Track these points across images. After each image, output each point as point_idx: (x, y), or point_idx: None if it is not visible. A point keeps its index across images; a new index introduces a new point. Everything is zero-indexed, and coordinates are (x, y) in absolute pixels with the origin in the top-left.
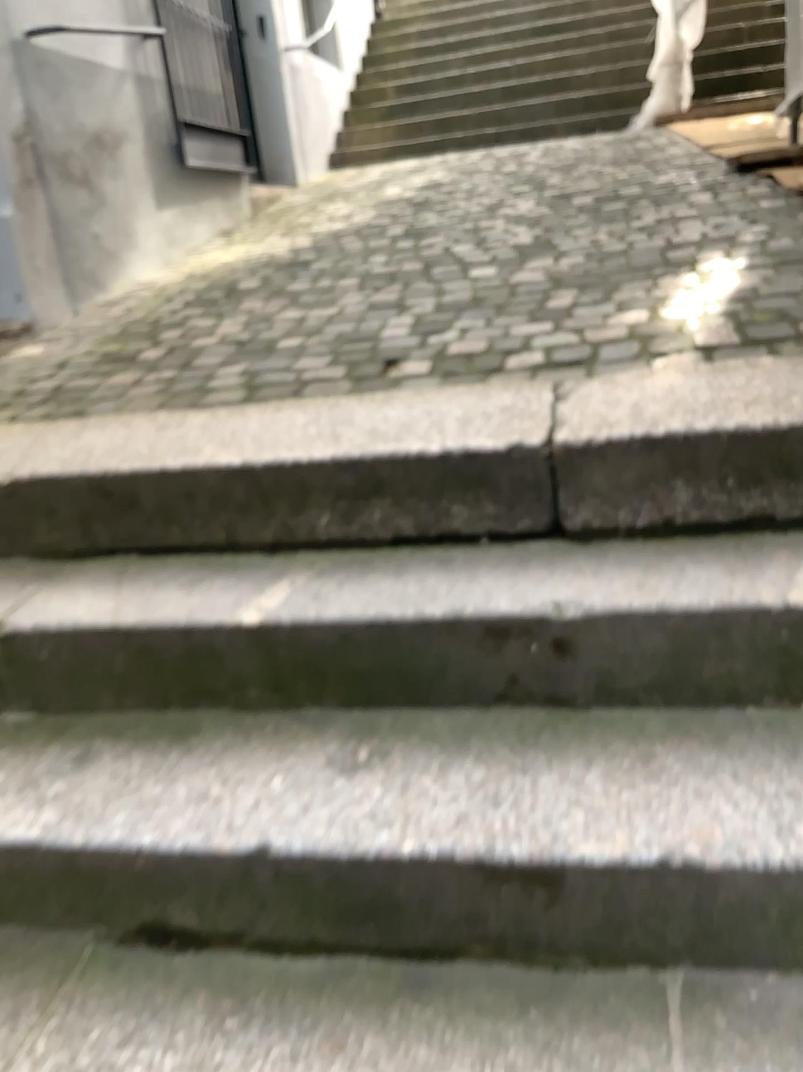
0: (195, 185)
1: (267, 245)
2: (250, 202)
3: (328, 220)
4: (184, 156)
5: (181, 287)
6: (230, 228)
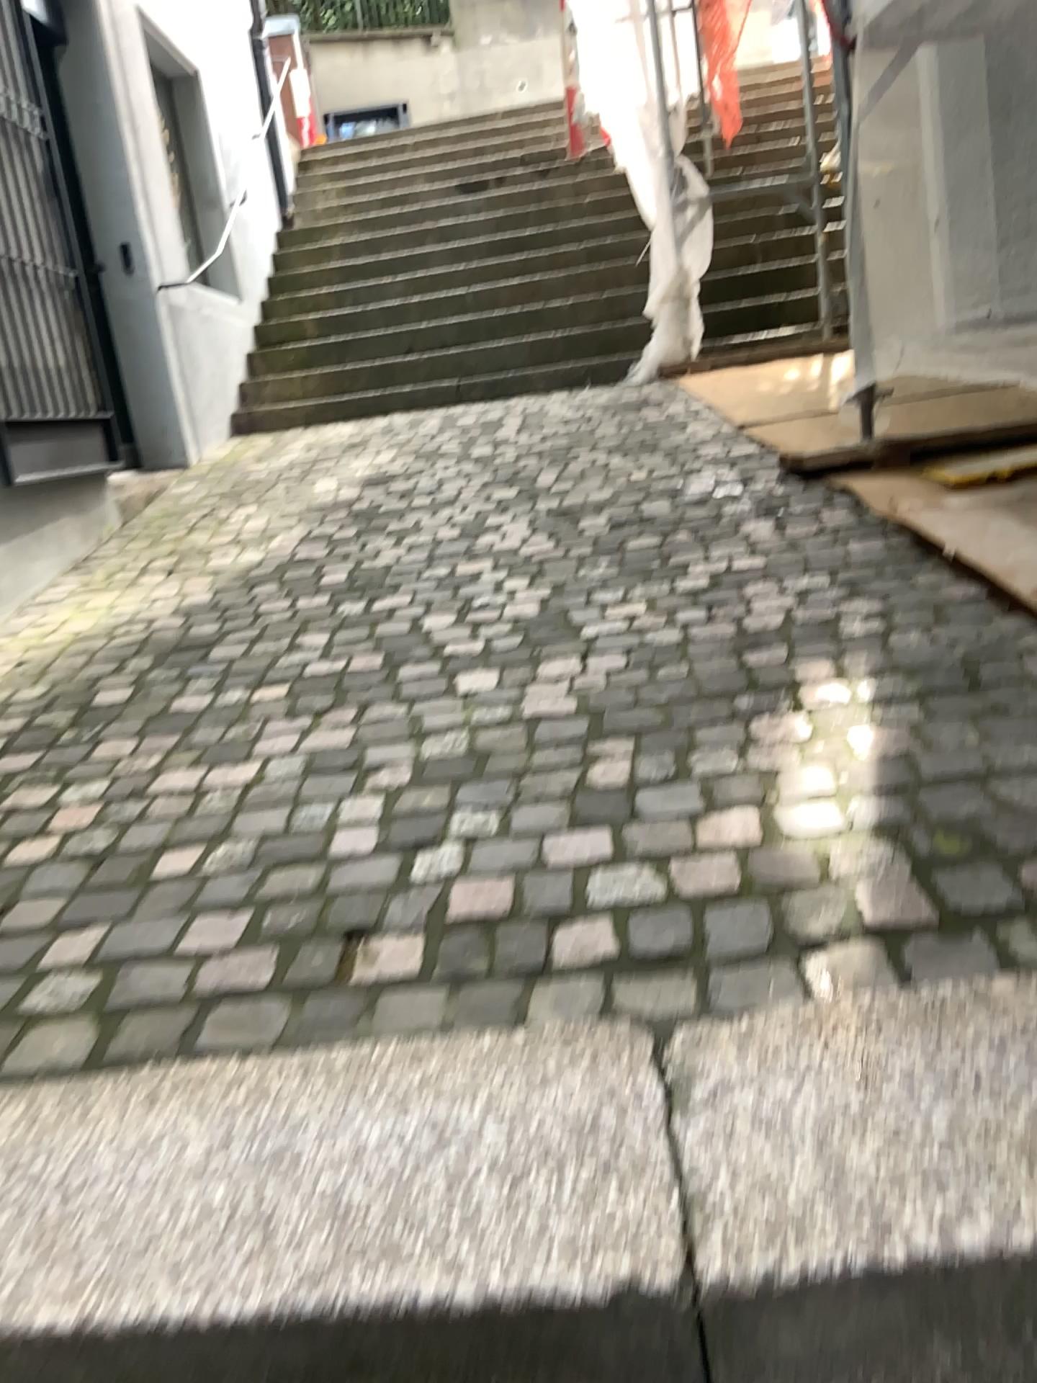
0: (28, 505)
1: (143, 593)
2: (117, 508)
3: (233, 541)
4: (10, 468)
5: (6, 687)
6: (86, 559)
